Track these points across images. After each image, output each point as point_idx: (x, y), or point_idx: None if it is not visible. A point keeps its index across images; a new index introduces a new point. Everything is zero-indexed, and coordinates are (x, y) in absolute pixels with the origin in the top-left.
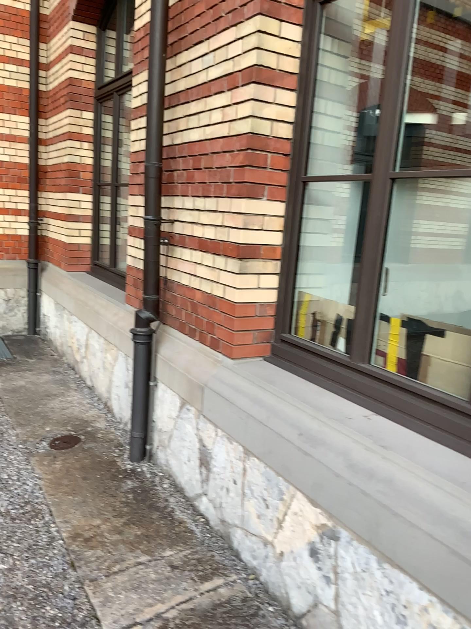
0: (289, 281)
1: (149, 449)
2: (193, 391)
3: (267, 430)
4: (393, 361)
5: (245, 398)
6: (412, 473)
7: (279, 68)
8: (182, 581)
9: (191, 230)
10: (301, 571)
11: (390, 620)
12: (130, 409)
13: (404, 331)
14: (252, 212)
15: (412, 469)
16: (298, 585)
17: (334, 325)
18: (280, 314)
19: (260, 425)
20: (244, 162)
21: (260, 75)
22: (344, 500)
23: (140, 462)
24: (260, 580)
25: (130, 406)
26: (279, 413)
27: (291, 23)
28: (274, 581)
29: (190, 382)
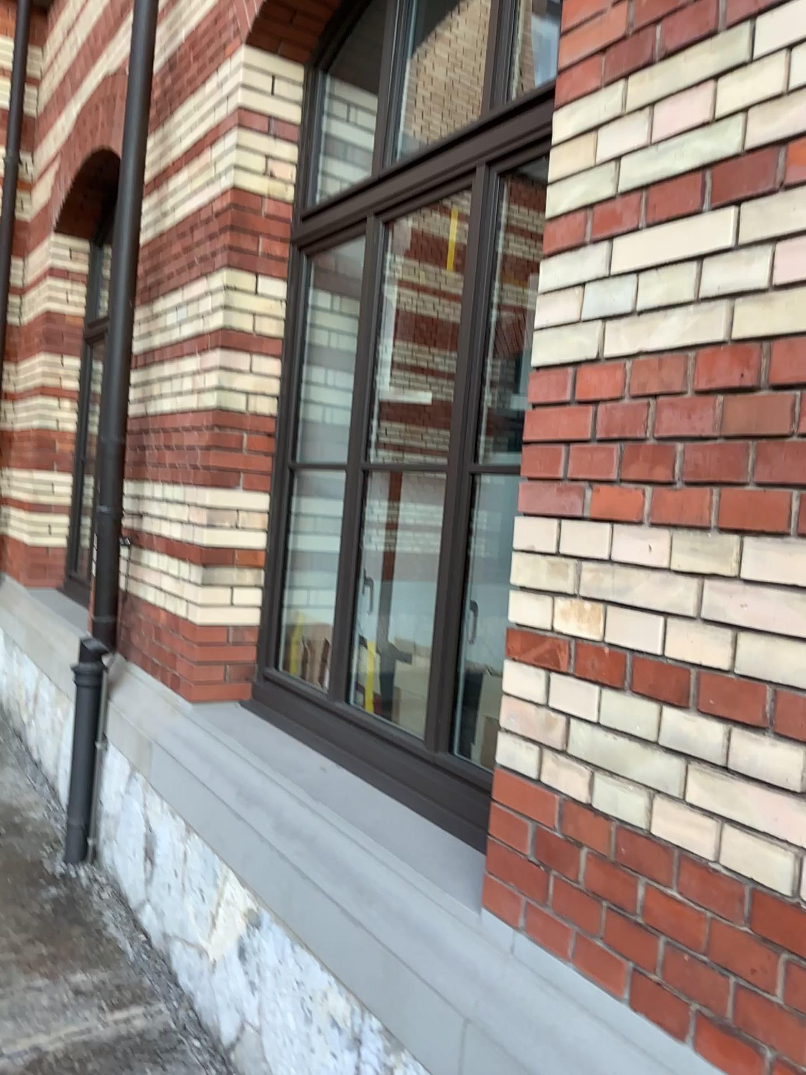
0: (273, 597)
1: (94, 844)
2: (143, 750)
3: (207, 792)
4: (368, 698)
5: (191, 753)
6: (333, 827)
7: (257, 327)
8: (83, 1010)
9: (157, 528)
10: (230, 983)
11: (295, 1019)
12: (68, 784)
13: (381, 659)
14: (222, 506)
15: (333, 823)
16: (227, 1003)
17: (321, 656)
18: (261, 643)
19: (201, 787)
20: (214, 441)
21: (234, 335)
22: (266, 870)
23: (77, 863)
24: (191, 1008)
25: (69, 779)
26: (221, 768)
27: (273, 275)
28: (207, 1006)
29: (141, 738)
